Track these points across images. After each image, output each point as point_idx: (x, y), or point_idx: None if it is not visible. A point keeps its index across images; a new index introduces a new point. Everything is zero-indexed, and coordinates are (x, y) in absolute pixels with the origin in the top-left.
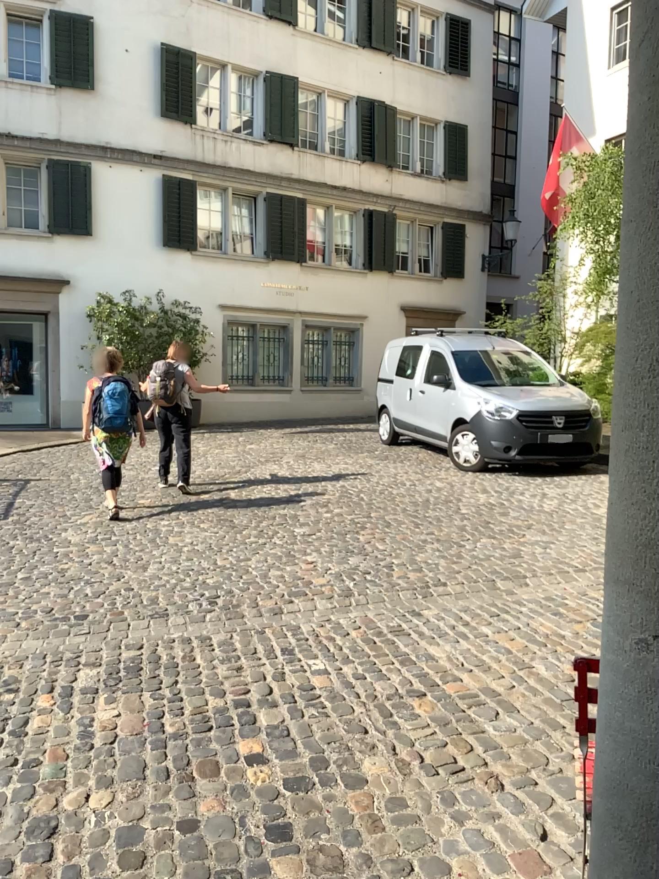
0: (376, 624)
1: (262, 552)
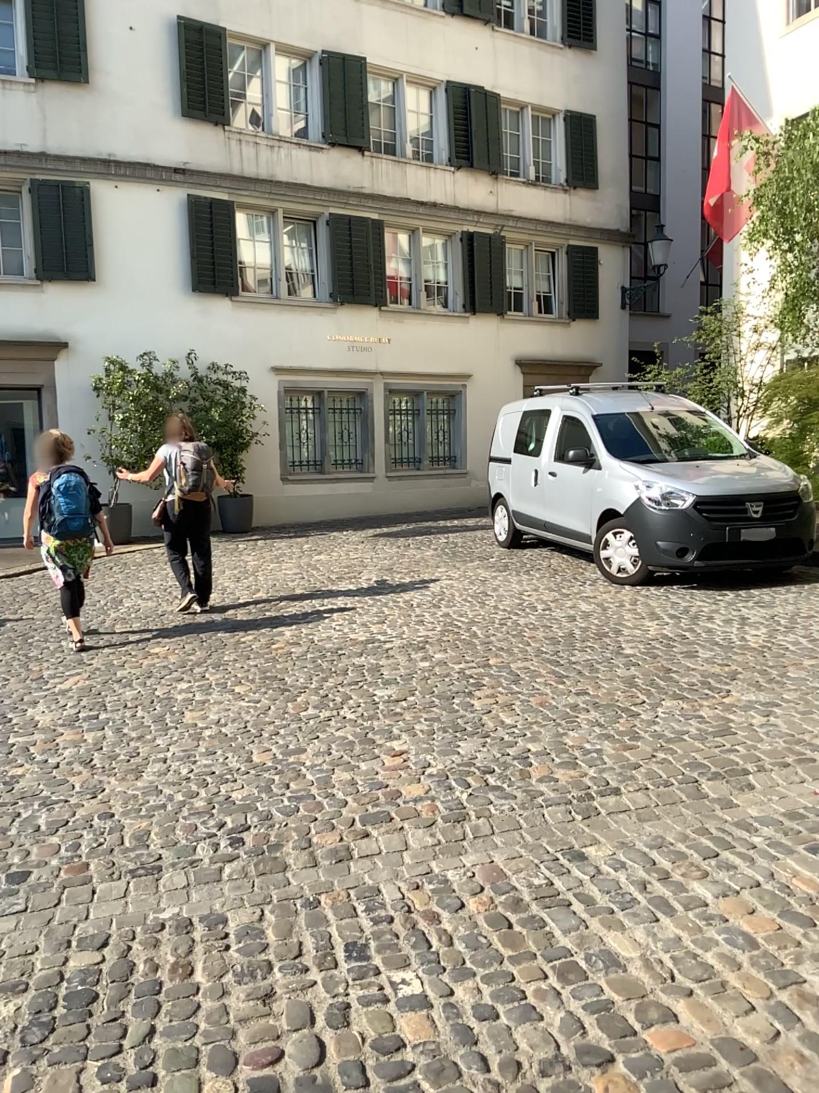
0: (509, 882)
1: (322, 737)
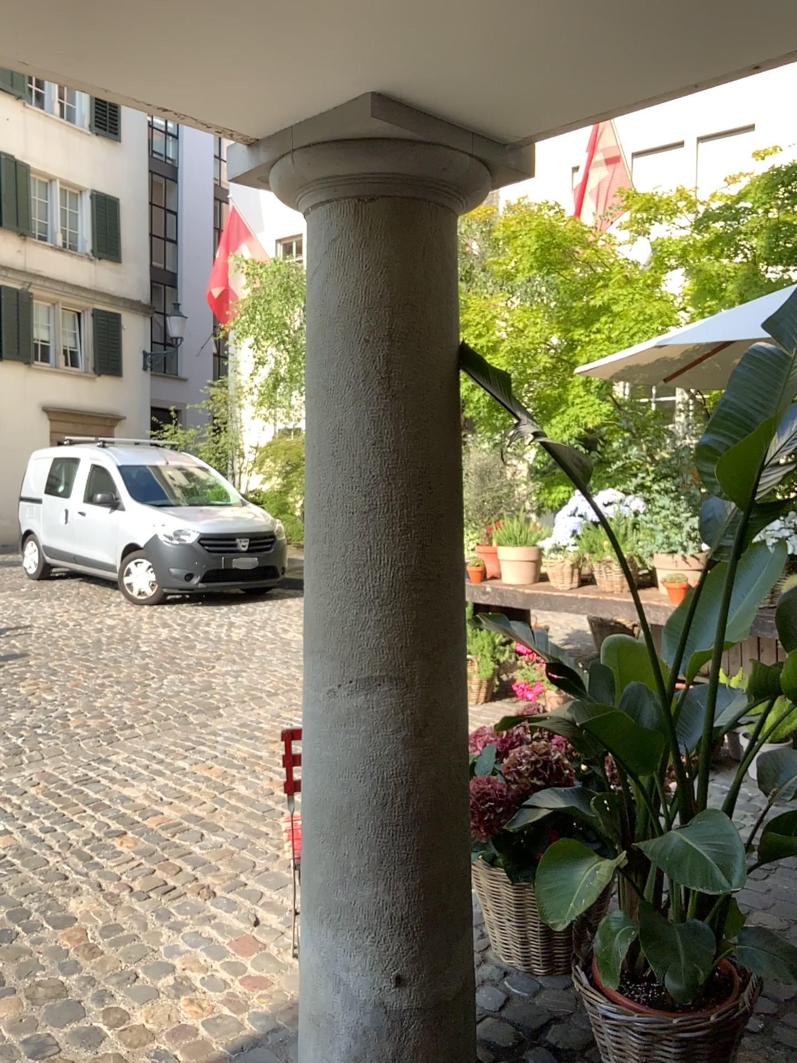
0: (58, 776)
1: None
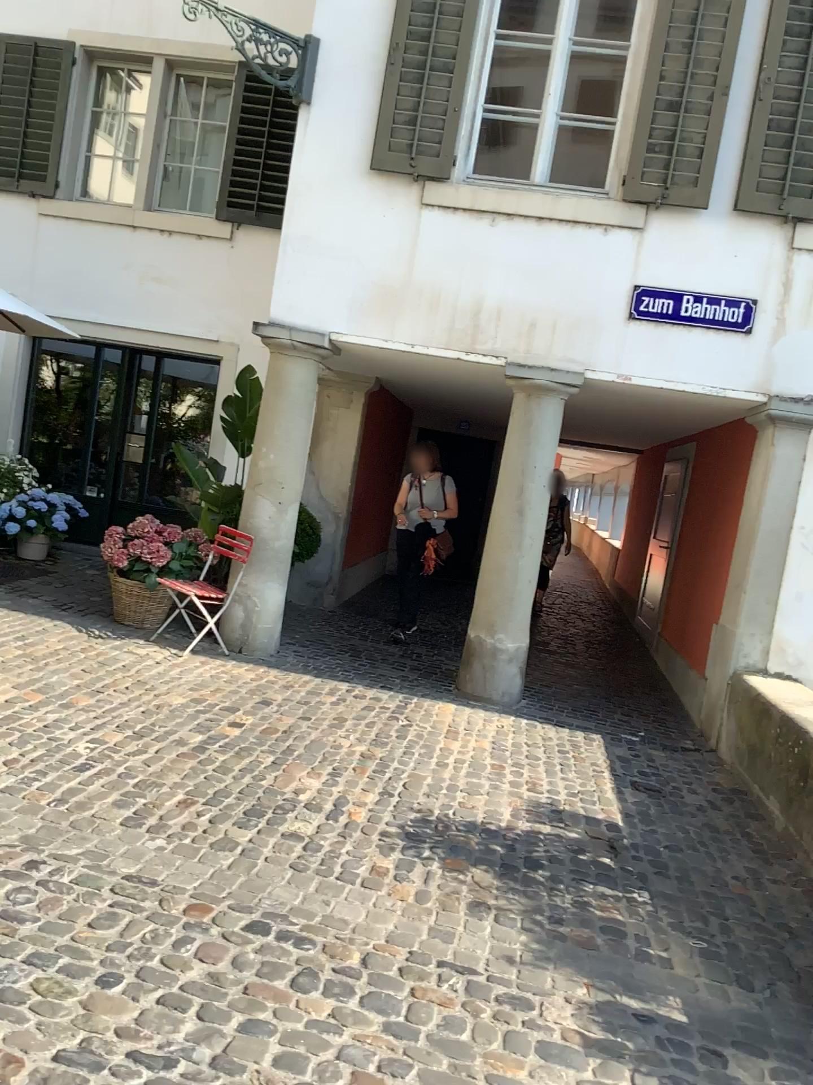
0: None
1: None
